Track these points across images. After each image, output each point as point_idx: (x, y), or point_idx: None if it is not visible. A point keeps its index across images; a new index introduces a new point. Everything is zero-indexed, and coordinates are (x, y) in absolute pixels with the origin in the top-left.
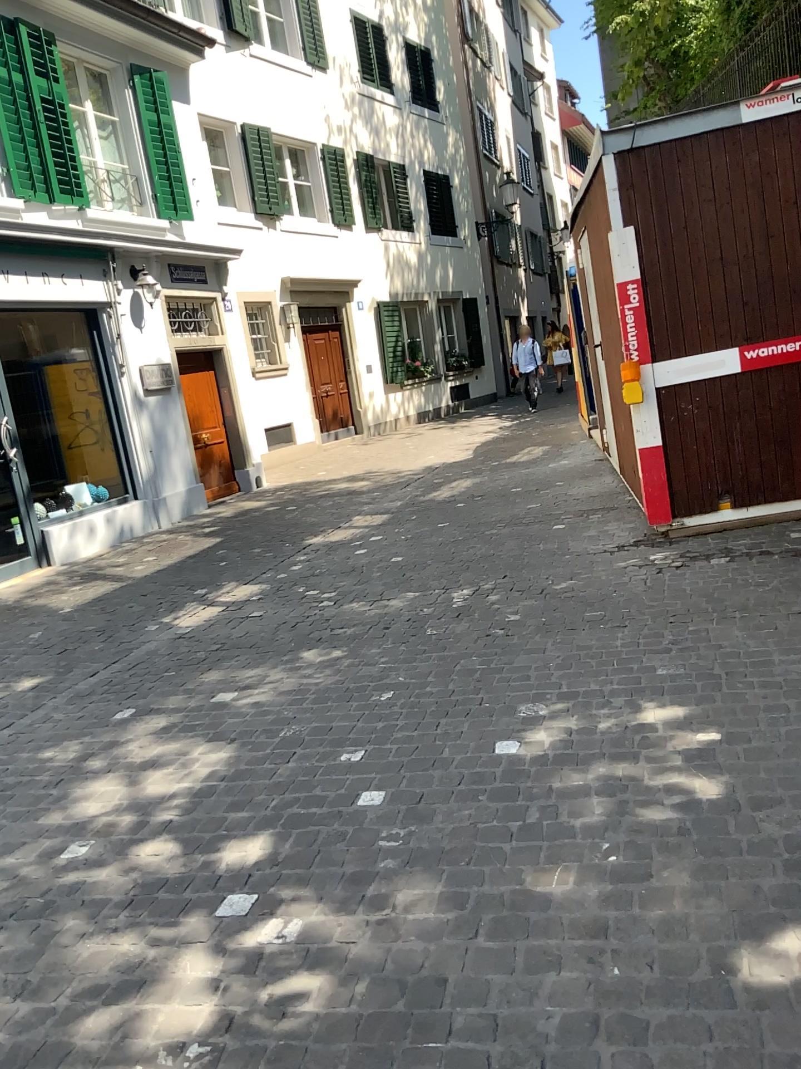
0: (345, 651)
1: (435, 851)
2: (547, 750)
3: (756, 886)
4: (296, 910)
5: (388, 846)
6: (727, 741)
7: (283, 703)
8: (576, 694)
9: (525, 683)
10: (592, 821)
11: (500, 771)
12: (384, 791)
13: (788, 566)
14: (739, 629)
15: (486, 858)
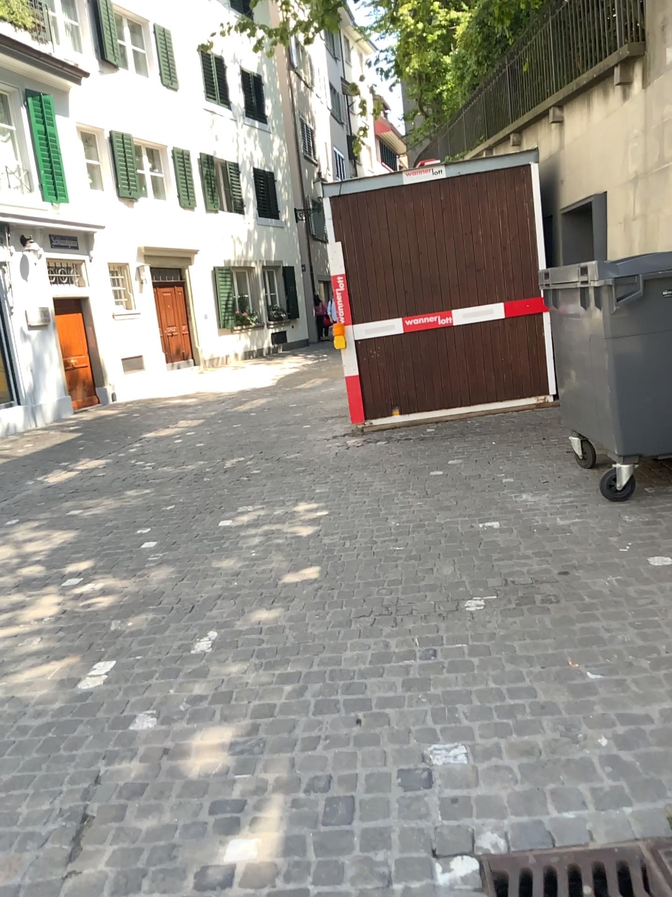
0: (152, 490)
1: (174, 559)
2: (244, 523)
3: (307, 558)
4: (102, 580)
5: (152, 559)
6: (328, 515)
7: (109, 513)
8: (270, 502)
9: (247, 499)
10: (251, 545)
11: (217, 532)
12: (156, 542)
13: (412, 444)
14: (367, 473)
15: (197, 560)
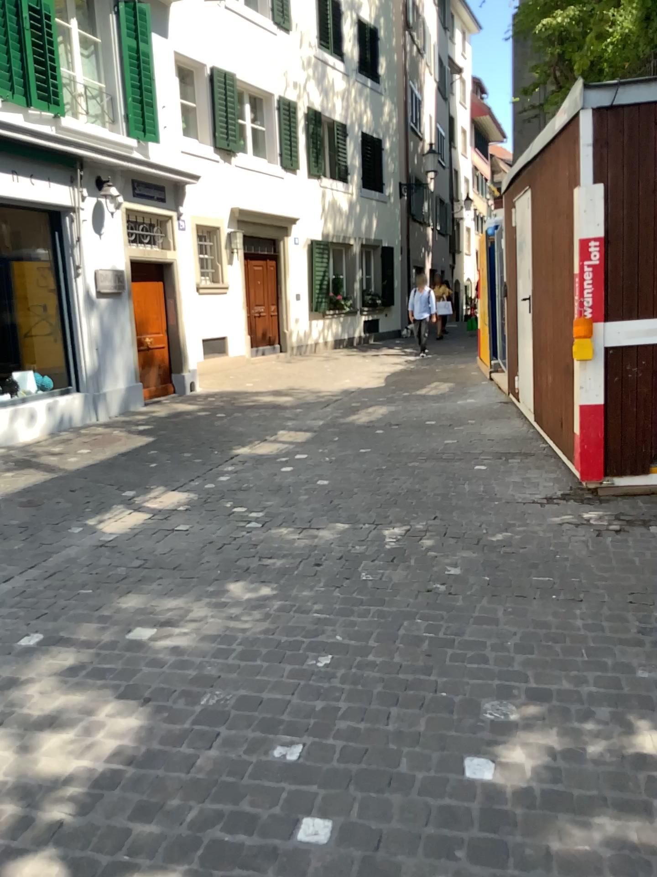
0: (275, 590)
1: None
2: (530, 778)
3: None
4: None
5: None
6: None
7: (206, 652)
8: (548, 692)
9: (482, 664)
10: None
11: (474, 805)
12: (332, 817)
13: None
14: None
15: None
